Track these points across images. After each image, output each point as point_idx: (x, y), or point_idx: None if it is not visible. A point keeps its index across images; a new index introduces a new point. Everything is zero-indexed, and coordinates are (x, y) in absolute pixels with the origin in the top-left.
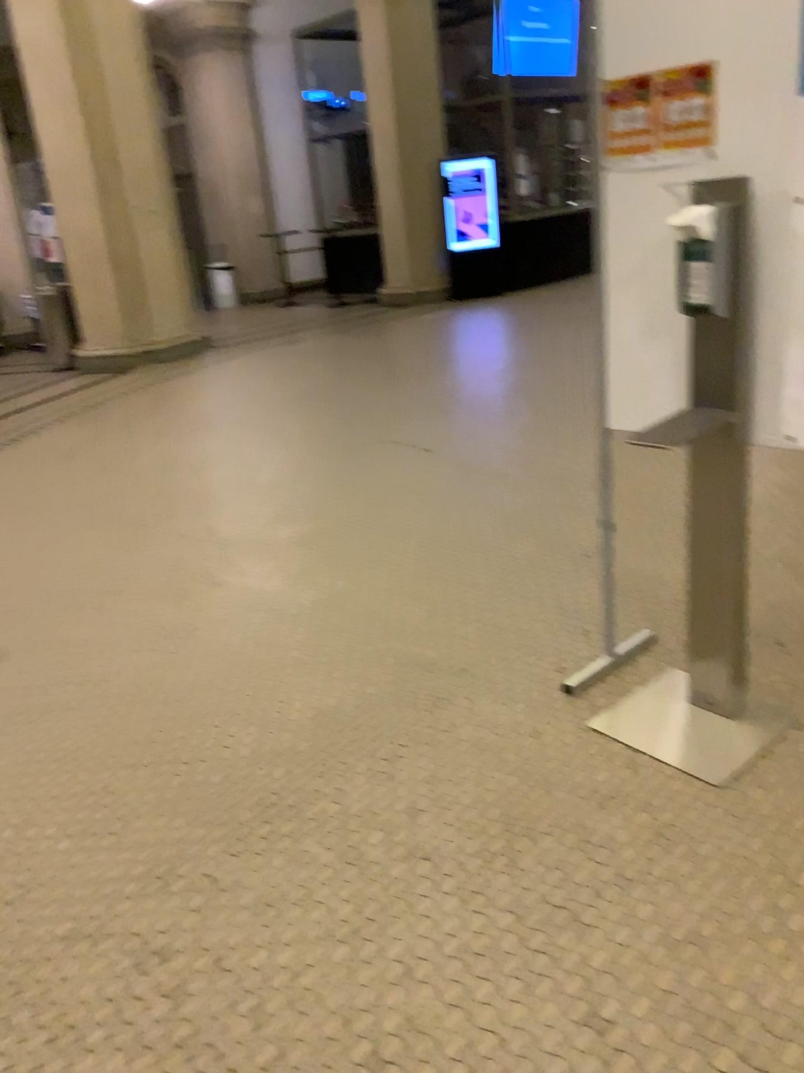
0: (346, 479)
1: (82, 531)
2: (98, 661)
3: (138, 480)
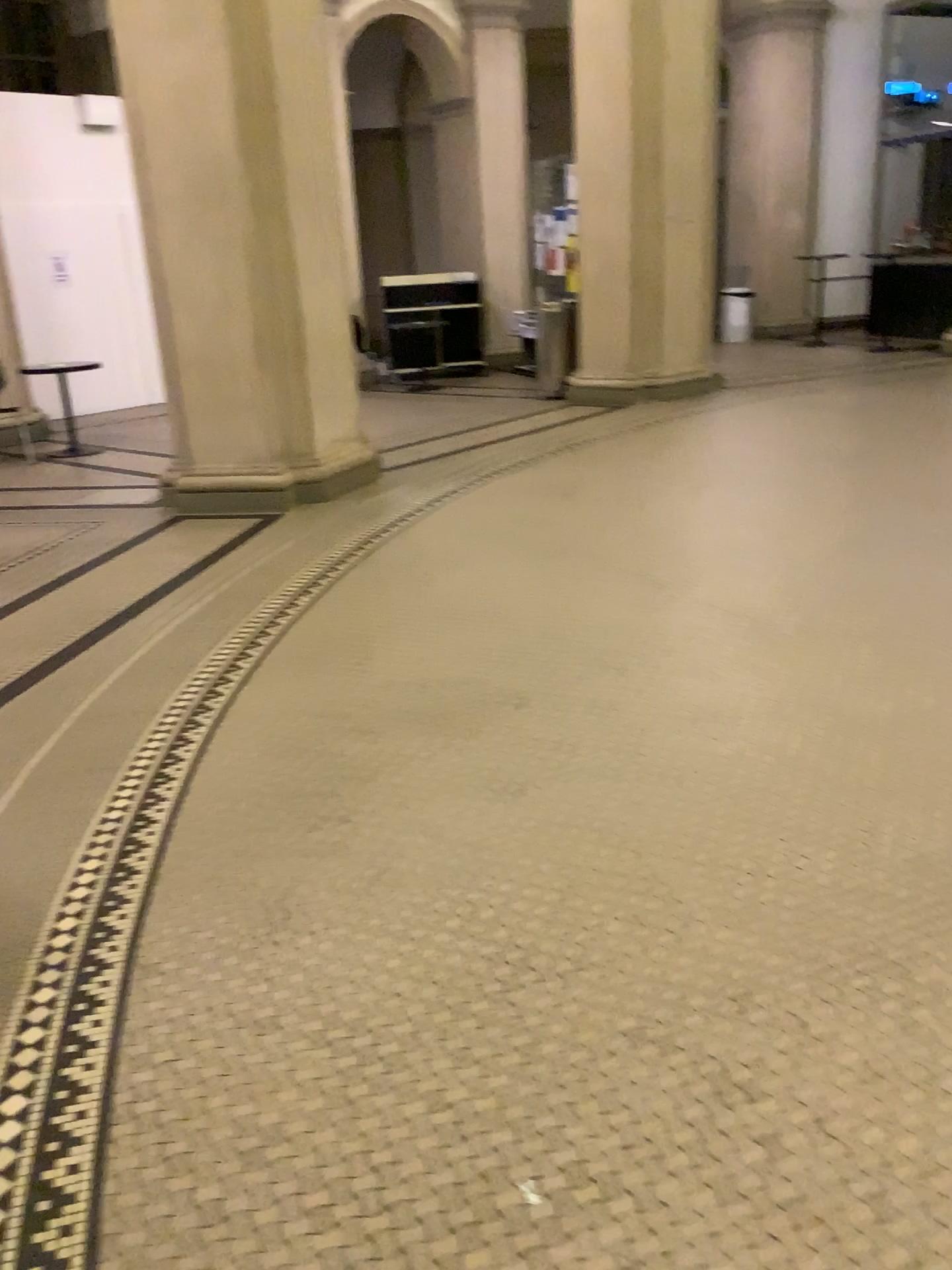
0: (937, 573)
1: (610, 581)
2: (659, 734)
3: (666, 533)
